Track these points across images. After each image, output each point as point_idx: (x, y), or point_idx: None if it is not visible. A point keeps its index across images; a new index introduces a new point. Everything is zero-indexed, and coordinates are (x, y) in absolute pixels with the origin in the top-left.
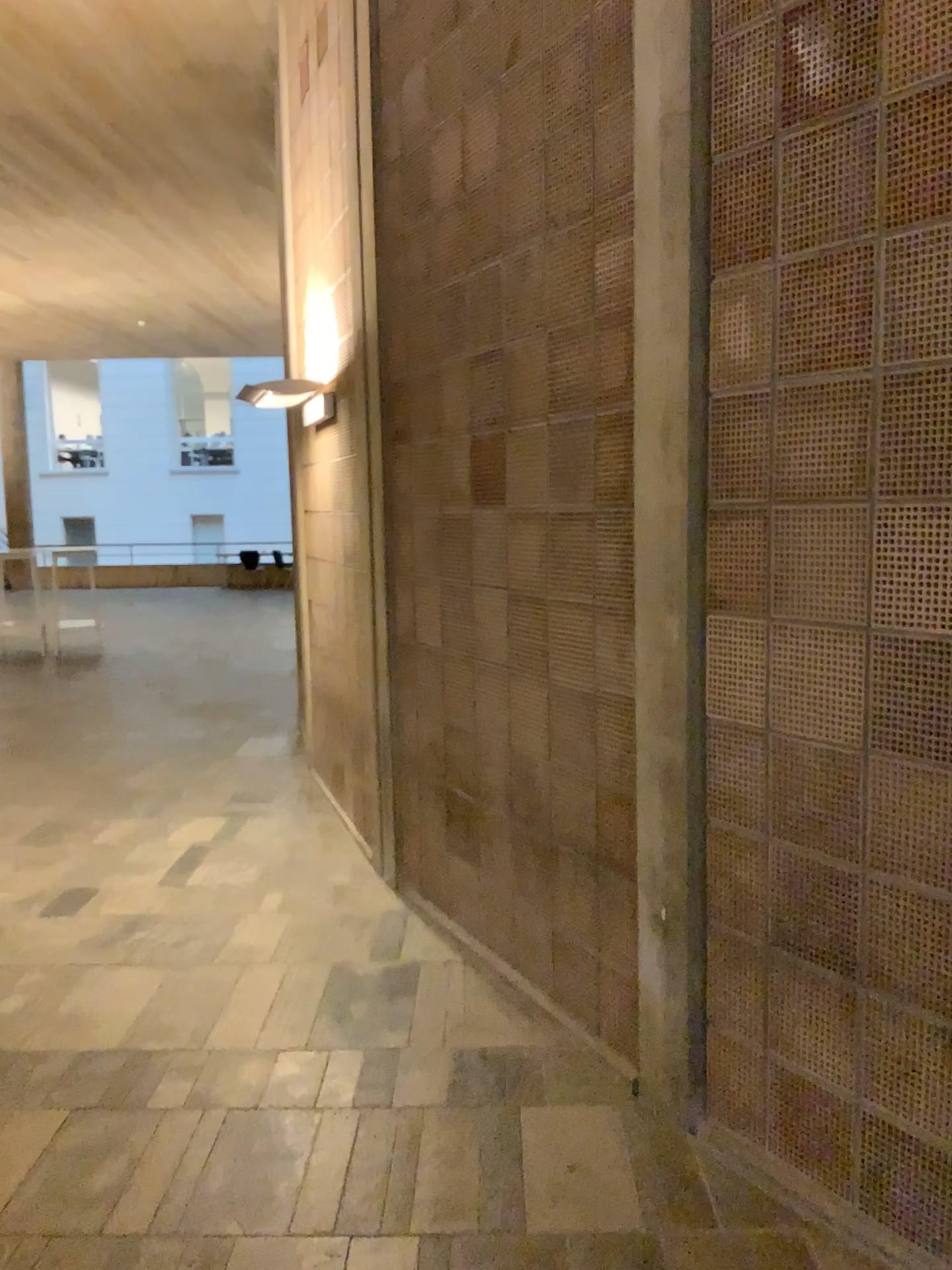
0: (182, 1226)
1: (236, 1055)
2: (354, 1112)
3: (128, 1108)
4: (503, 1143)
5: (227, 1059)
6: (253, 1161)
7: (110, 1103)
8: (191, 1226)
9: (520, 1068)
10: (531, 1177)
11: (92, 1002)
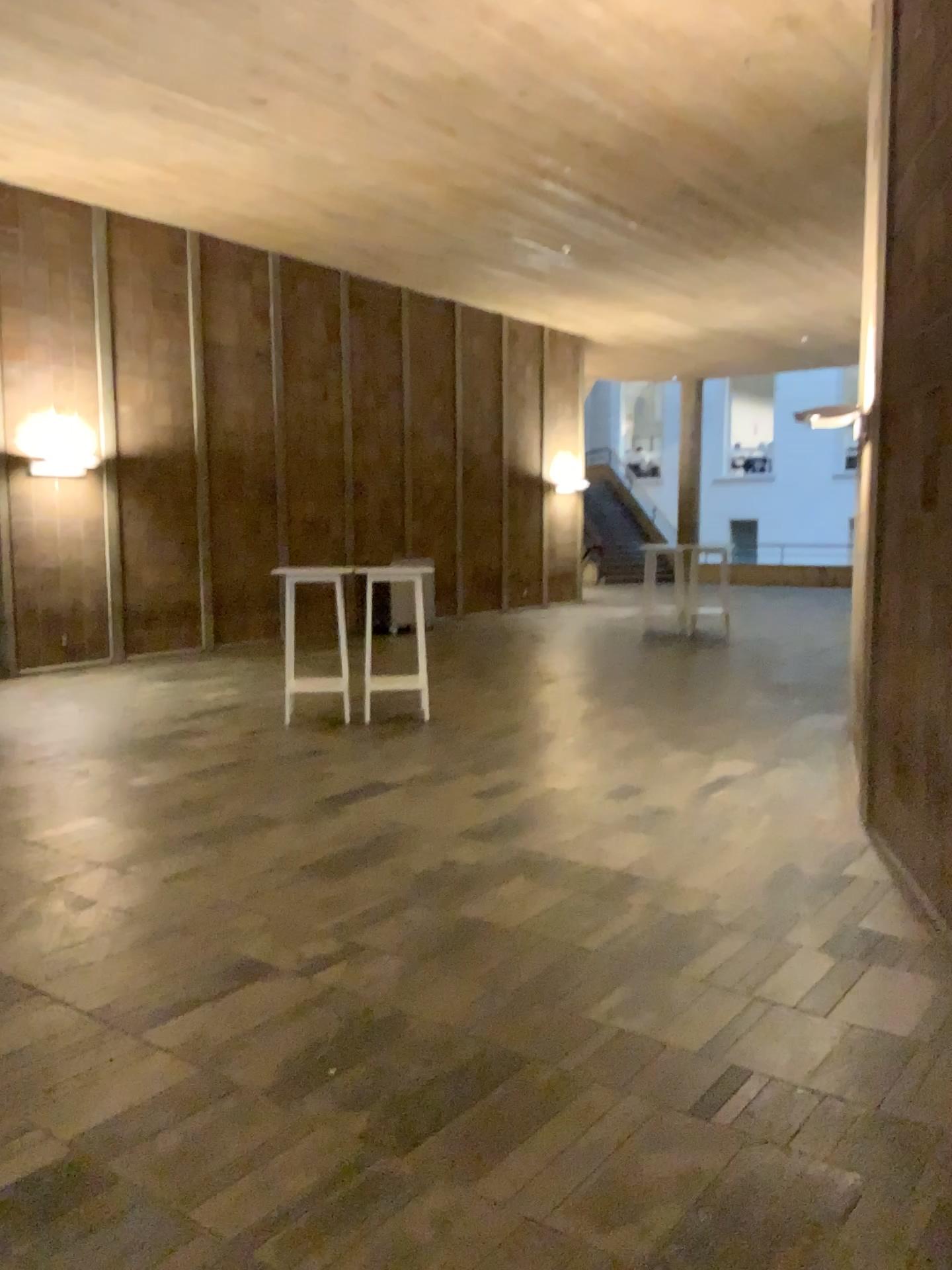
0: (621, 955)
1: (694, 892)
2: (755, 937)
3: (615, 900)
4: (849, 977)
5: (687, 892)
6: (676, 941)
7: (605, 895)
8: (626, 957)
9: (894, 946)
10: (857, 996)
11: (617, 847)
